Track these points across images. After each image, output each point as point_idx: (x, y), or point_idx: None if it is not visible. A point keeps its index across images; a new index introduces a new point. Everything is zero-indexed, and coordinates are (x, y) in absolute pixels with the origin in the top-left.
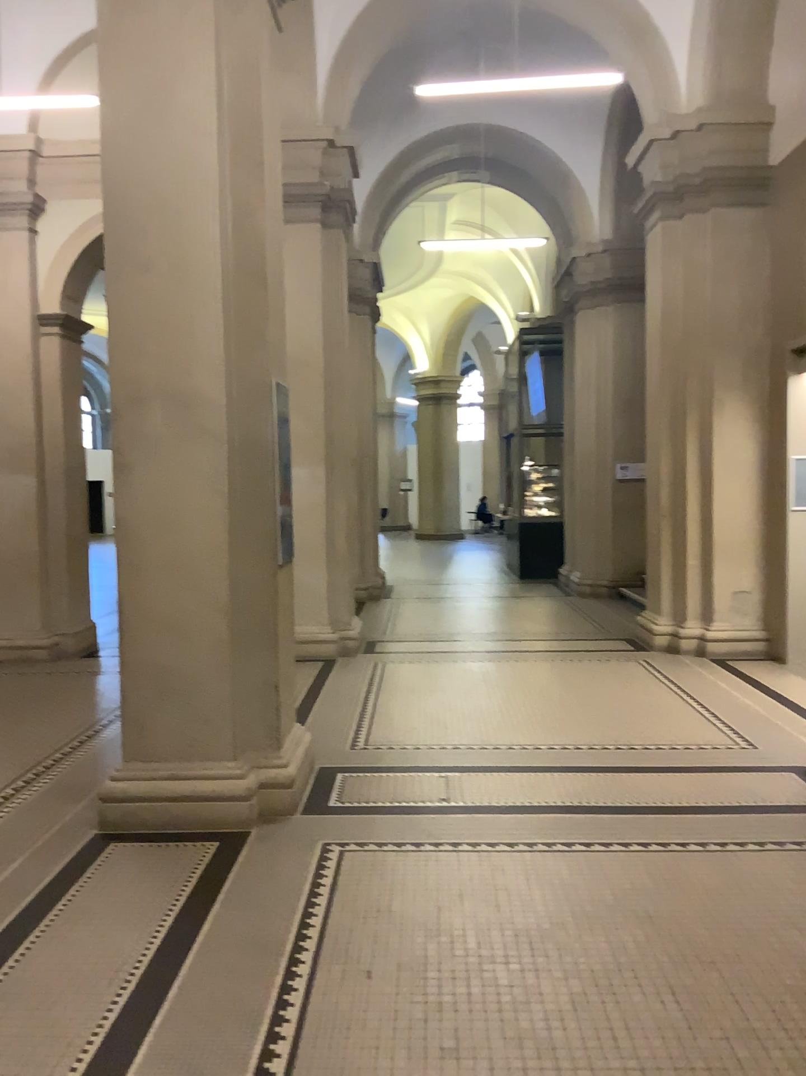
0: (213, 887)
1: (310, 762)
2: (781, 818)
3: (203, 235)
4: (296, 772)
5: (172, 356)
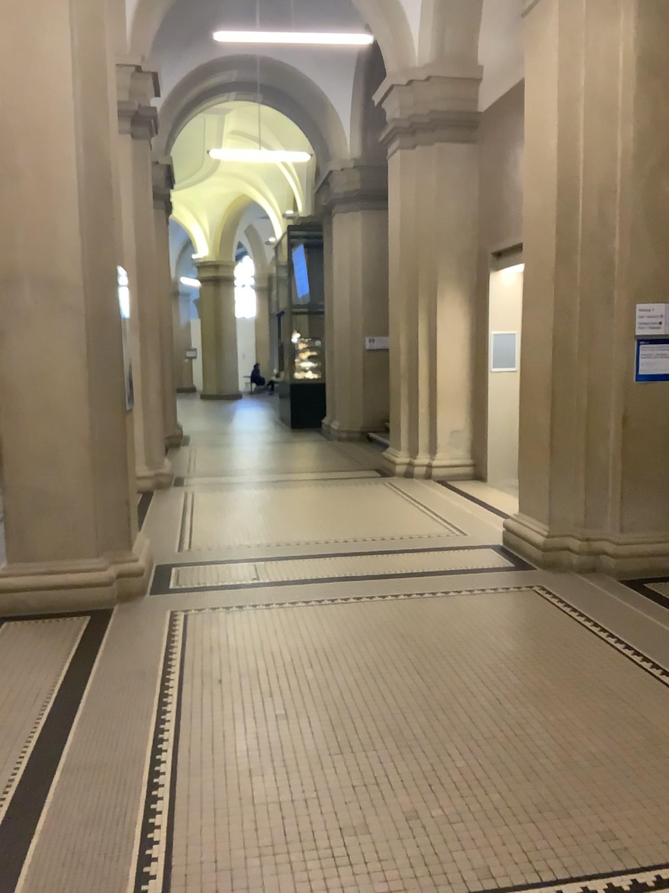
0: (97, 643)
1: (152, 560)
2: (485, 576)
3: (62, 153)
4: (145, 565)
5: (40, 248)
